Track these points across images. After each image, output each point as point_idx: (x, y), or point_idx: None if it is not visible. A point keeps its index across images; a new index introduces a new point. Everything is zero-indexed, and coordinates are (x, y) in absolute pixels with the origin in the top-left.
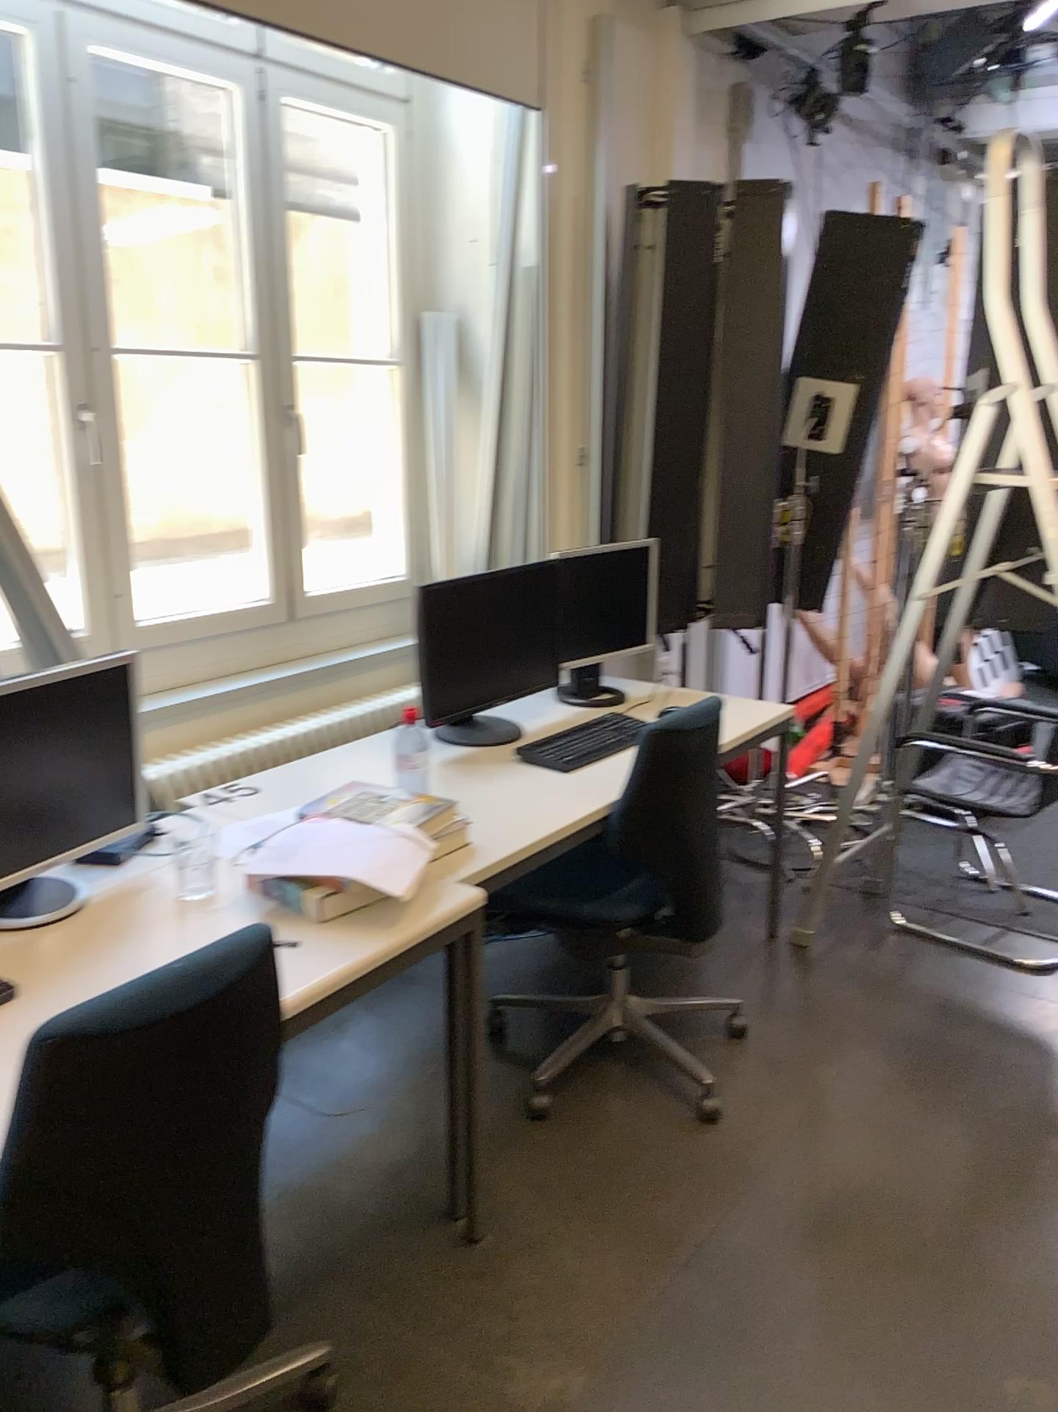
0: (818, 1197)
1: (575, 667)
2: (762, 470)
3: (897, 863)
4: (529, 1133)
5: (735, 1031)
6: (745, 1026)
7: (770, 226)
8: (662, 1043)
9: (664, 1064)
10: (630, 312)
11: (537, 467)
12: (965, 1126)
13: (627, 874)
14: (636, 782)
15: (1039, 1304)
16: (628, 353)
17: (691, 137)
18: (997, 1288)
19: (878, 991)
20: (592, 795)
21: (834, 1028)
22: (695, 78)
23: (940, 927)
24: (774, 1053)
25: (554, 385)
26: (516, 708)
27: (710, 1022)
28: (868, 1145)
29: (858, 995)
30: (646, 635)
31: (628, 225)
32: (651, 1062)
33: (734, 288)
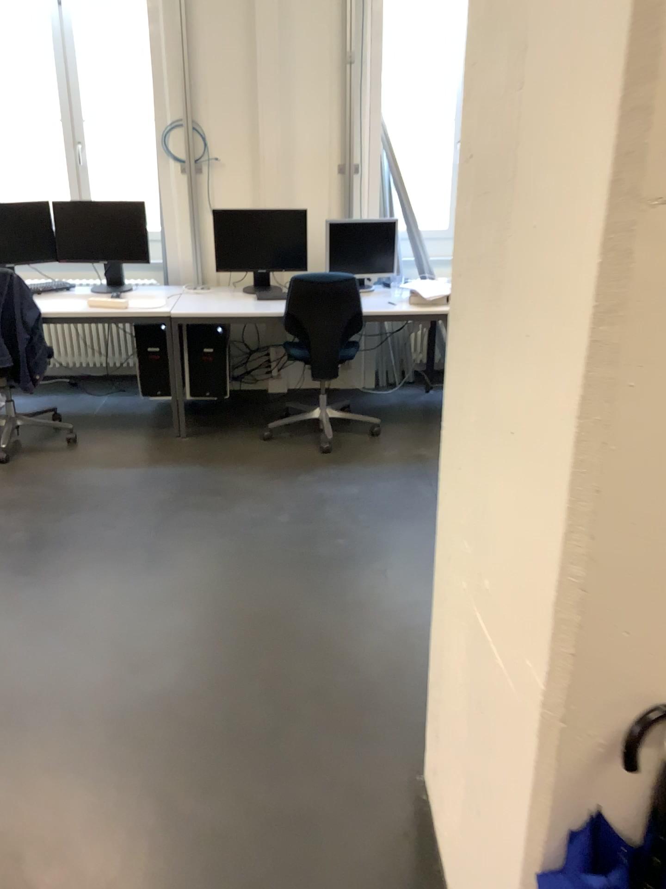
0: None
1: None
2: None
3: None
4: None
5: None
6: None
7: None
8: None
9: None
10: None
11: None
12: None
13: None
14: None
15: None
16: None
17: None
18: None
19: None
20: None
21: None
22: None
23: None
24: None
25: None
26: None
27: None
28: None
29: None
30: None
31: None
32: None
33: None
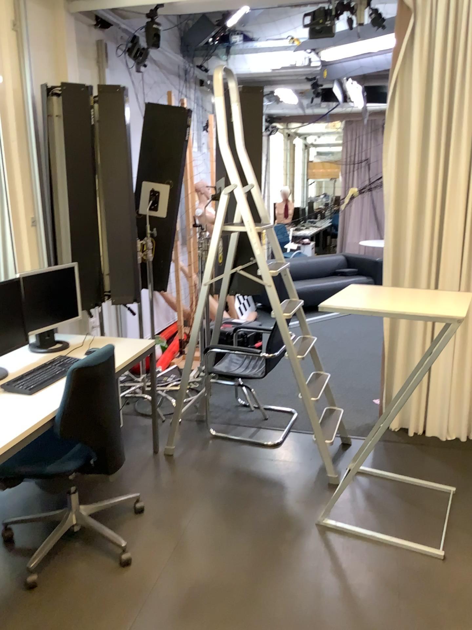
0: (184, 597)
1: (37, 334)
2: (127, 226)
3: (210, 405)
4: (26, 601)
5: (138, 510)
6: (143, 506)
7: (118, 107)
8: (100, 528)
9: (101, 539)
10: (52, 149)
11: (8, 229)
12: (249, 537)
13: (70, 445)
14: (68, 397)
15: (290, 626)
16: (53, 169)
17: (77, 63)
18: (270, 623)
19: (206, 472)
20: (45, 407)
21: (186, 498)
22: (76, 34)
23: (232, 434)
24: (158, 518)
25: (13, 186)
26: (3, 361)
27: (125, 508)
28: (206, 559)
29: (197, 476)
30: (76, 312)
31: (46, 104)
32: (95, 539)
33: (103, 137)
